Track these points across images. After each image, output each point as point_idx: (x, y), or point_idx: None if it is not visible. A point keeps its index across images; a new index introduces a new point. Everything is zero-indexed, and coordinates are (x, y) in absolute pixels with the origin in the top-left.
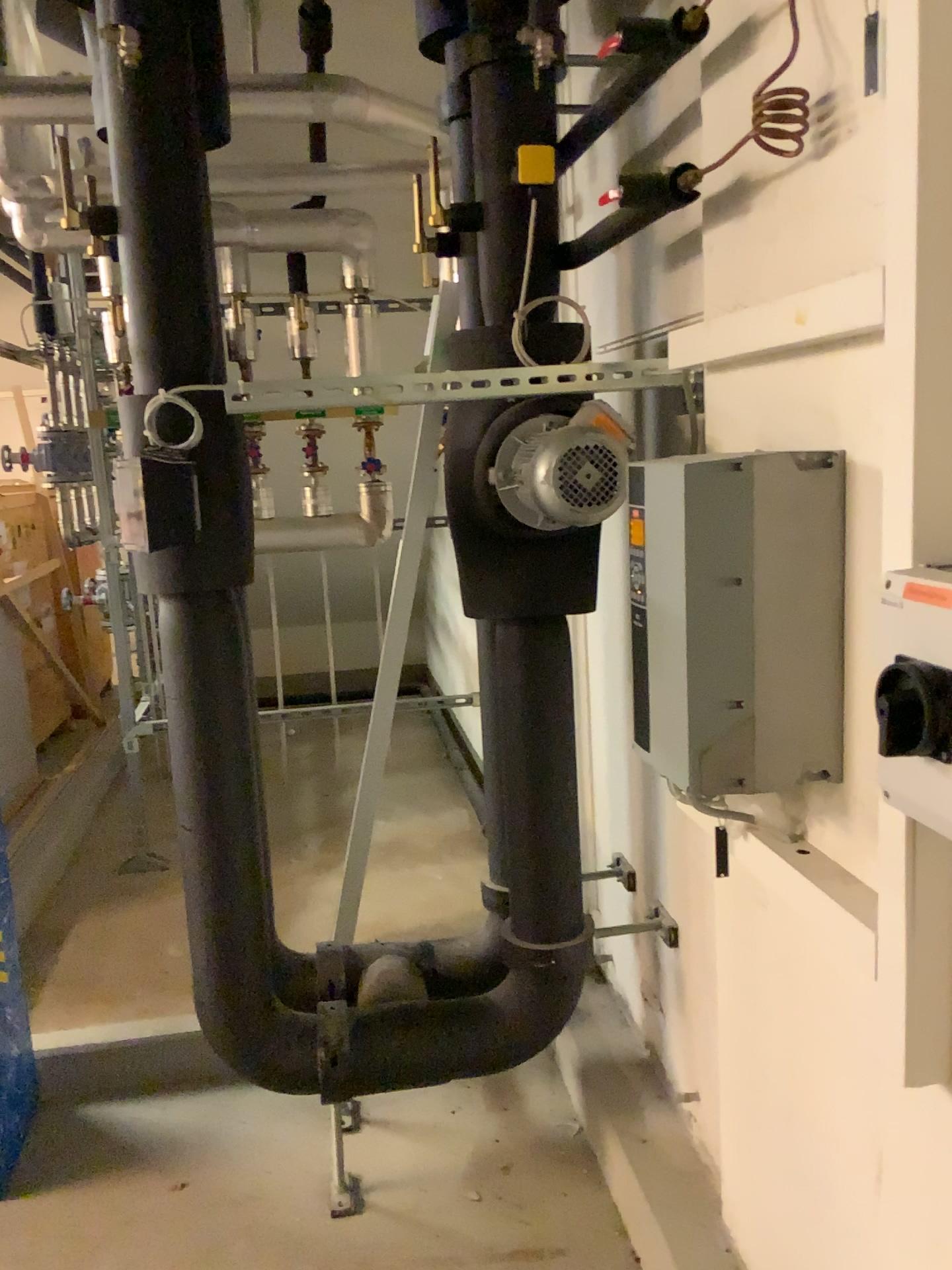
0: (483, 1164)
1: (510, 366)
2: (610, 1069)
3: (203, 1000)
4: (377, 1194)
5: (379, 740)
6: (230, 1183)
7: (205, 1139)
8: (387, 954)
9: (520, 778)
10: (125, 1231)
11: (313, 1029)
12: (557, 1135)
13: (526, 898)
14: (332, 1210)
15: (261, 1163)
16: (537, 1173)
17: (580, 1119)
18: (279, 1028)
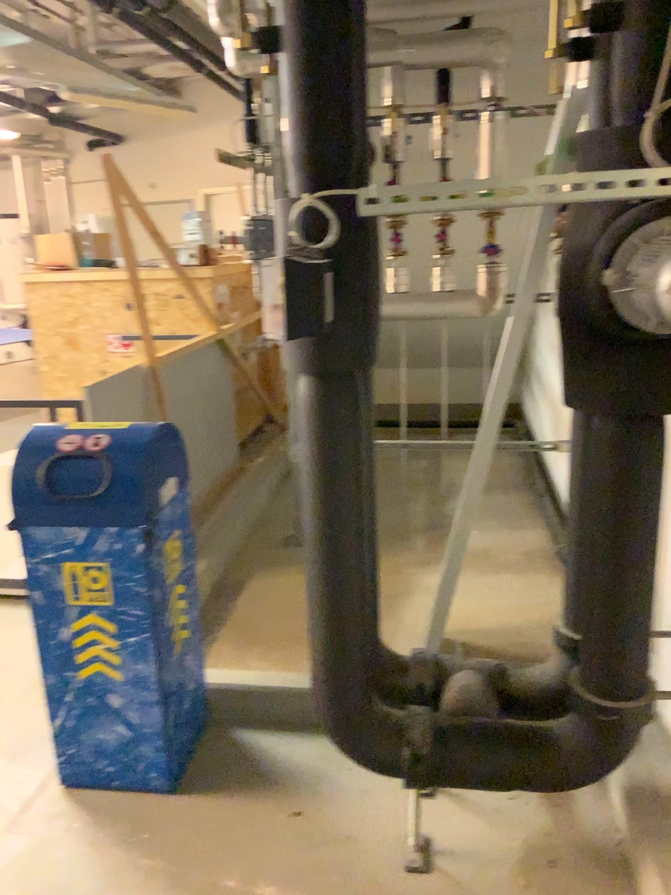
0: (534, 855)
1: (635, 168)
2: (655, 797)
3: (317, 691)
4: (443, 860)
5: (478, 484)
6: (332, 821)
7: (318, 778)
8: (469, 666)
9: (601, 549)
10: (252, 842)
11: (401, 731)
12: (601, 844)
13: (595, 650)
14: (407, 865)
15: (356, 809)
16: (580, 876)
17: (623, 835)
18: (374, 724)
